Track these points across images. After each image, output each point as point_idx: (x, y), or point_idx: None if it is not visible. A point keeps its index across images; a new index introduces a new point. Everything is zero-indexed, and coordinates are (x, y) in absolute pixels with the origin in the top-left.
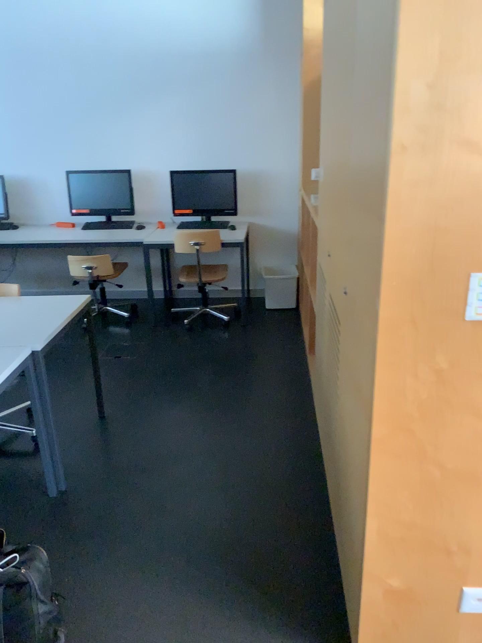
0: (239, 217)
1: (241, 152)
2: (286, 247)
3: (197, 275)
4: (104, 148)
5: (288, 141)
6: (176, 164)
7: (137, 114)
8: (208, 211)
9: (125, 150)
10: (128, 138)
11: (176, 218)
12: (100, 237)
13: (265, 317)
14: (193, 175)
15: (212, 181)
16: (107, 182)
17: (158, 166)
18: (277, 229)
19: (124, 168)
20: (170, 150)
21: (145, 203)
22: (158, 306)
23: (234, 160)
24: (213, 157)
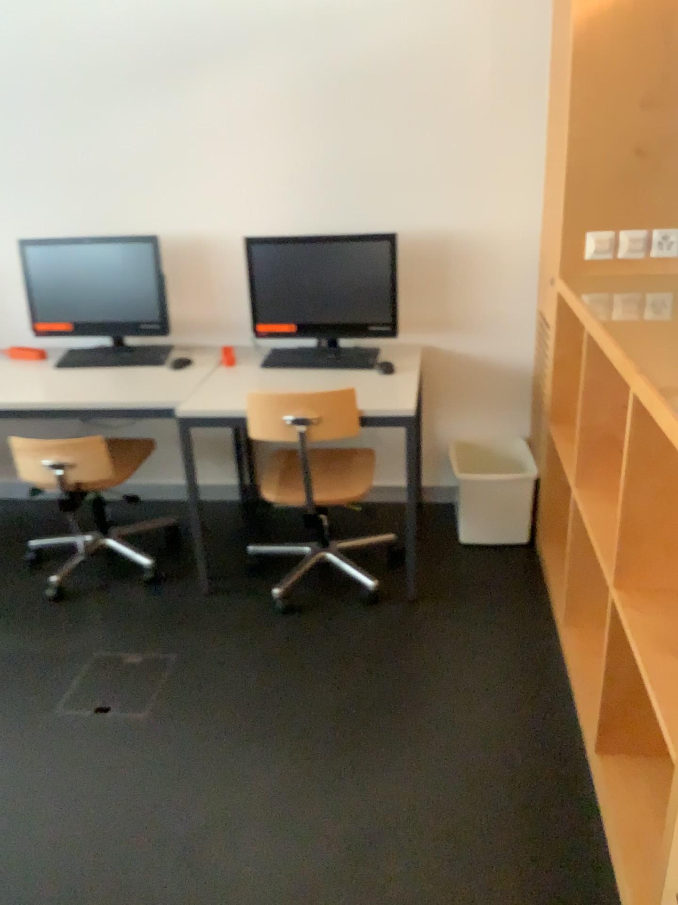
0: (403, 338)
1: (409, 191)
2: (507, 404)
3: (306, 478)
4: (103, 184)
5: (520, 163)
6: (262, 221)
7: (172, 106)
8: (333, 327)
9: (150, 190)
10: (154, 162)
11: (260, 343)
12: (80, 398)
13: (461, 577)
14: (298, 247)
15: (341, 259)
16: (107, 262)
17: (223, 225)
18: (487, 363)
19: (149, 229)
20: (248, 187)
21: (196, 307)
22: (225, 529)
23: (393, 209)
24: (344, 204)
